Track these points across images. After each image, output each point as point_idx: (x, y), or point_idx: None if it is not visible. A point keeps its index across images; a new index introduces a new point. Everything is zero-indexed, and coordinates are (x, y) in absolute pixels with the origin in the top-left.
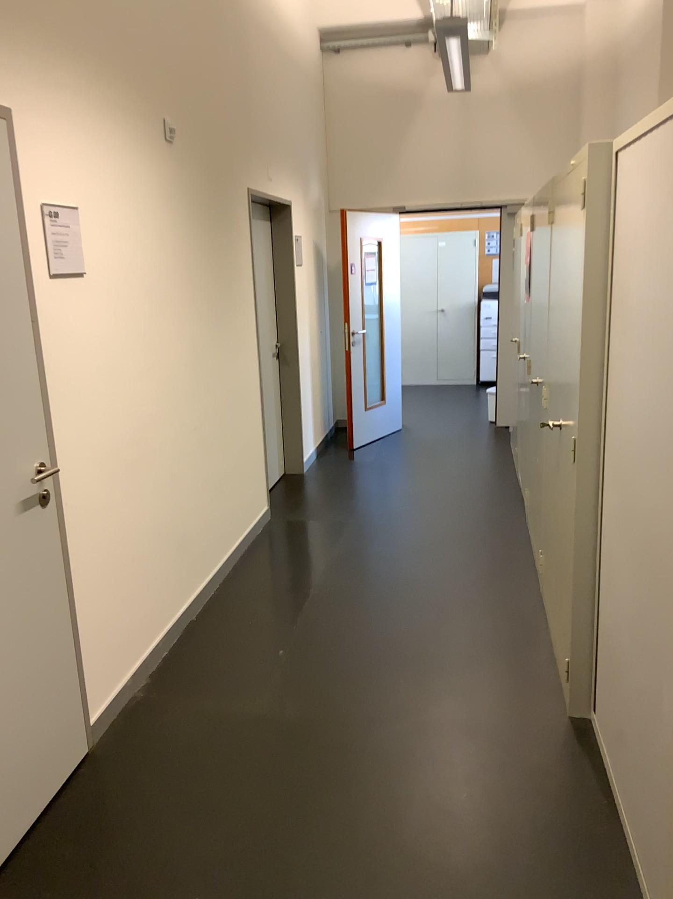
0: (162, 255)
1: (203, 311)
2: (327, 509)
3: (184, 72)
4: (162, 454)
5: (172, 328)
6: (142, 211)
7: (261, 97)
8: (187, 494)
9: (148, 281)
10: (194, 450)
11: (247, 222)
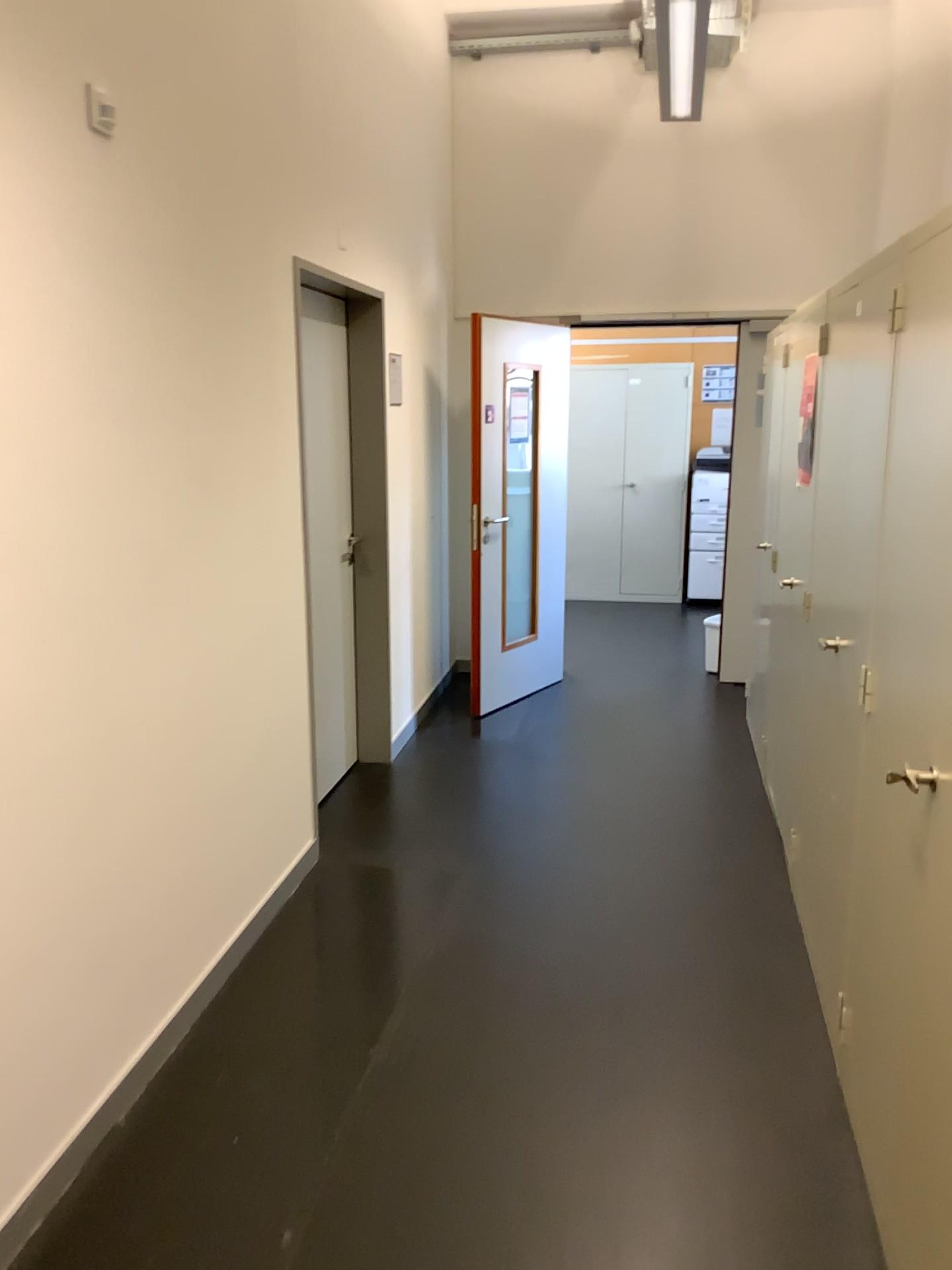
0: (72, 367)
1: (182, 483)
2: (424, 843)
3: (149, 0)
4: (51, 790)
5: (96, 518)
6: (15, 266)
7: (331, 98)
8: (121, 858)
9: (27, 420)
10: (144, 765)
11: (291, 319)
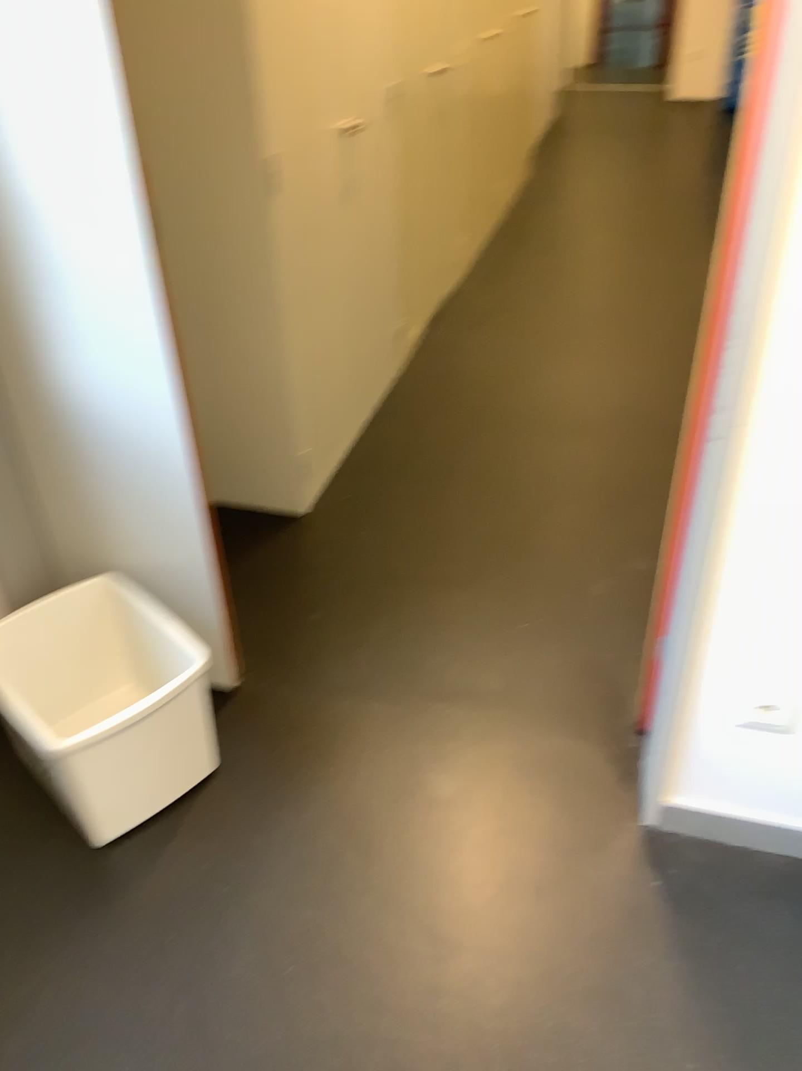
0: None
1: None
2: None
3: None
4: None
5: None
6: None
7: None
8: None
9: None
10: None
11: None
